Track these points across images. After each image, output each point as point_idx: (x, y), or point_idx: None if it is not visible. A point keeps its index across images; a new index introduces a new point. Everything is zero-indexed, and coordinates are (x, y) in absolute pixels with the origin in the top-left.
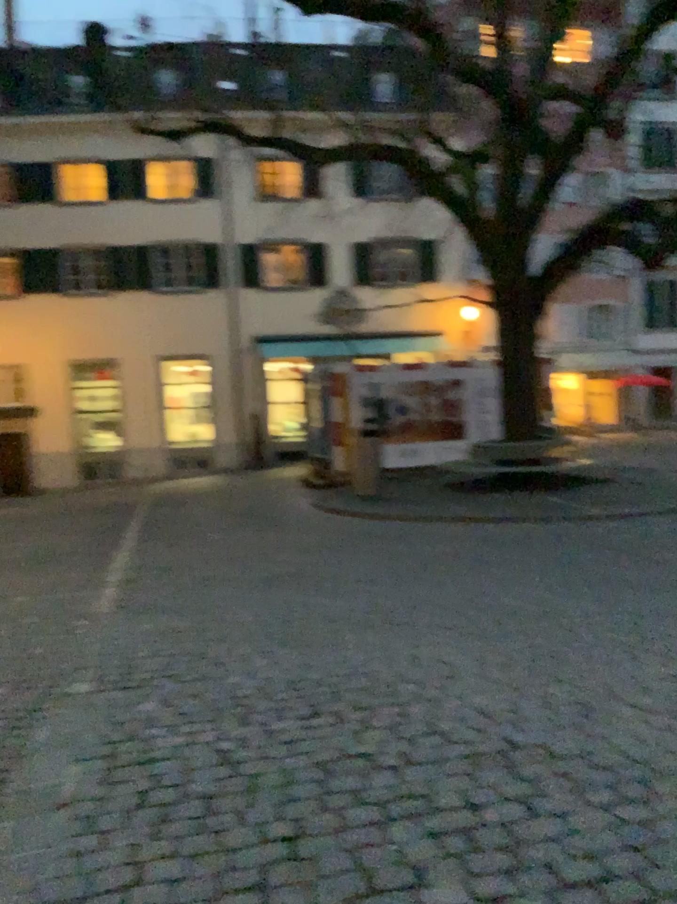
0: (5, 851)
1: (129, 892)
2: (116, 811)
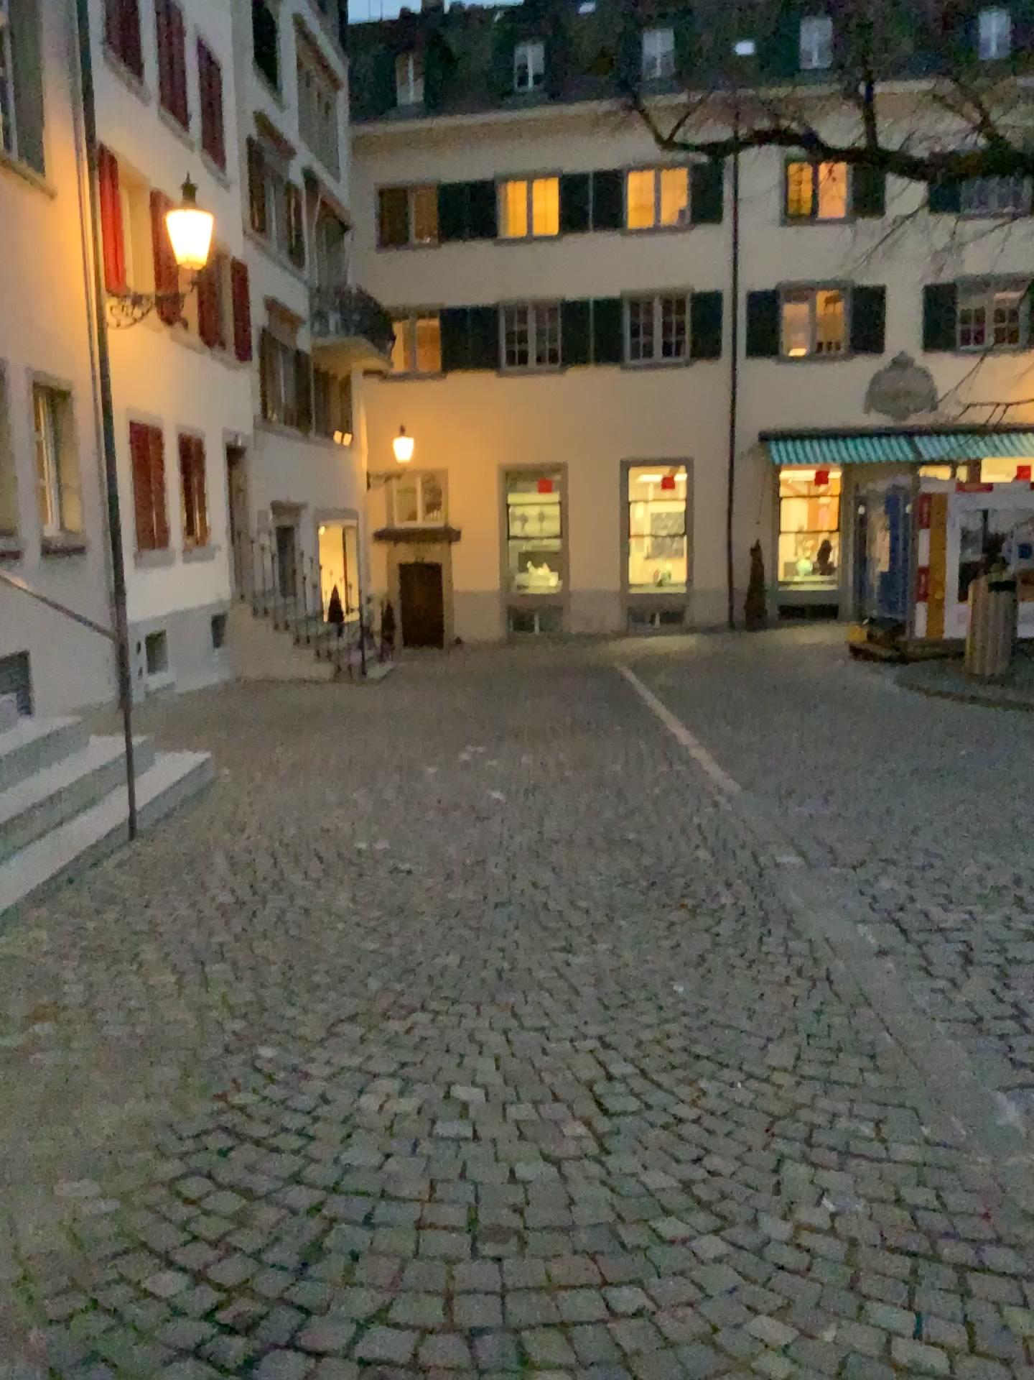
0: (873, 973)
1: (1028, 1013)
2: (955, 959)
